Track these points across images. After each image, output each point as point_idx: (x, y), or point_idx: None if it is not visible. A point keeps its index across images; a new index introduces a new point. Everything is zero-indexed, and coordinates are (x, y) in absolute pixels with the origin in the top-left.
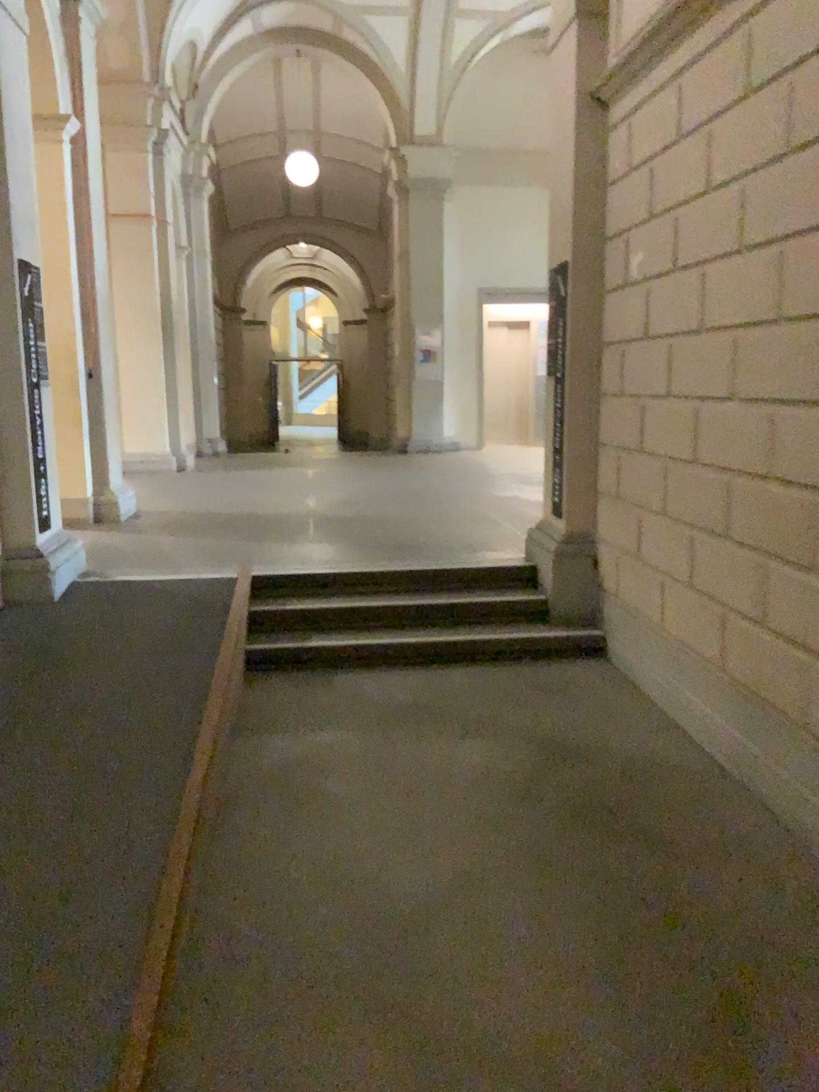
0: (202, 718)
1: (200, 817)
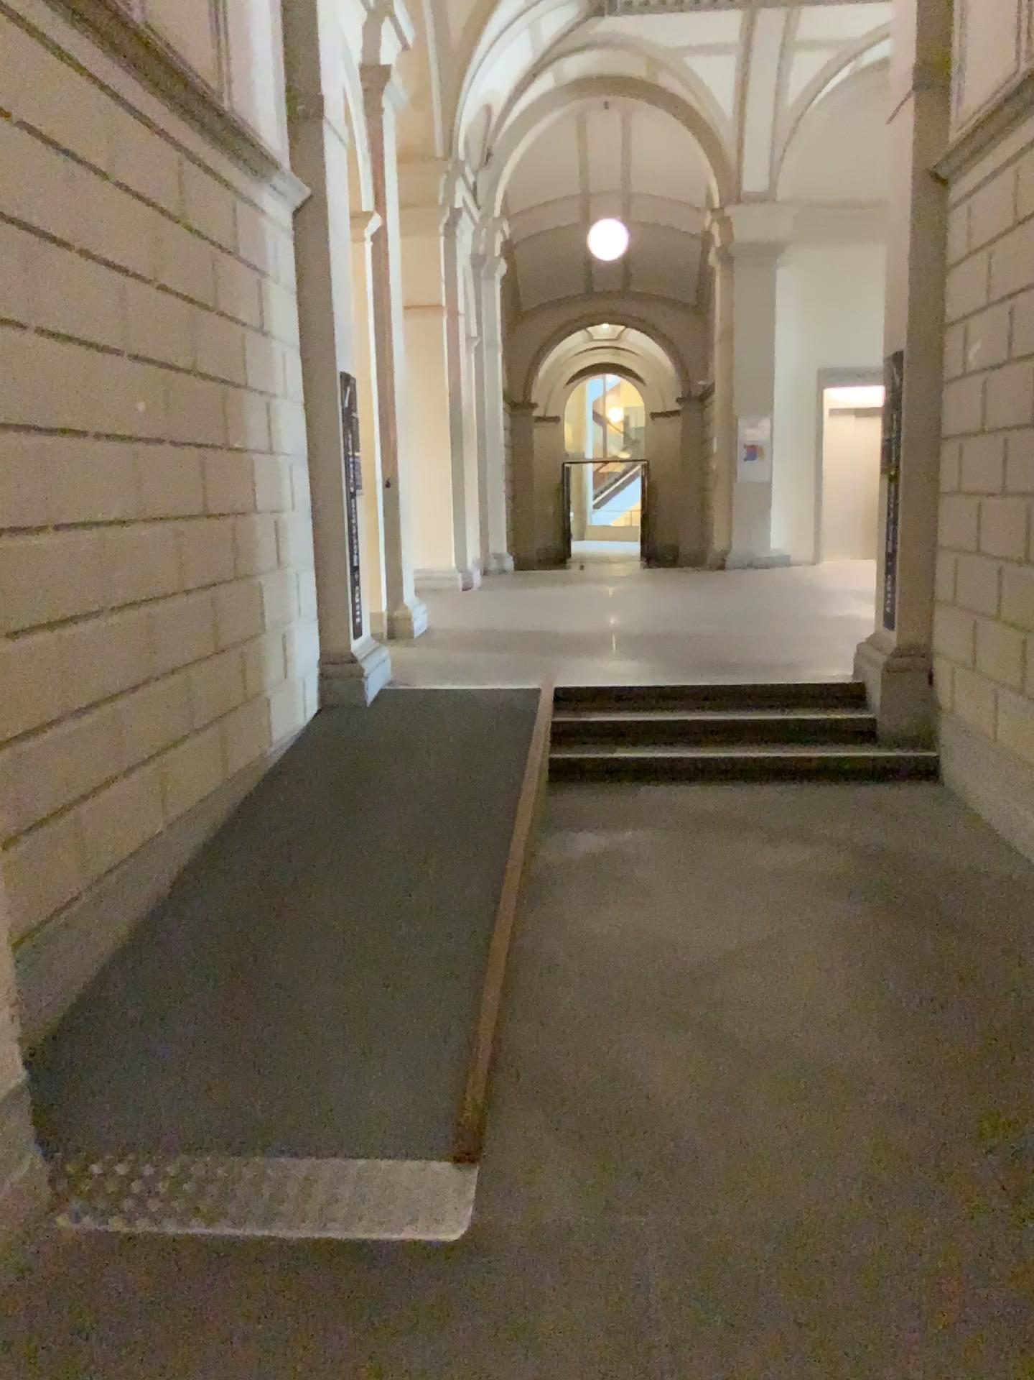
0: (519, 806)
1: (520, 887)
